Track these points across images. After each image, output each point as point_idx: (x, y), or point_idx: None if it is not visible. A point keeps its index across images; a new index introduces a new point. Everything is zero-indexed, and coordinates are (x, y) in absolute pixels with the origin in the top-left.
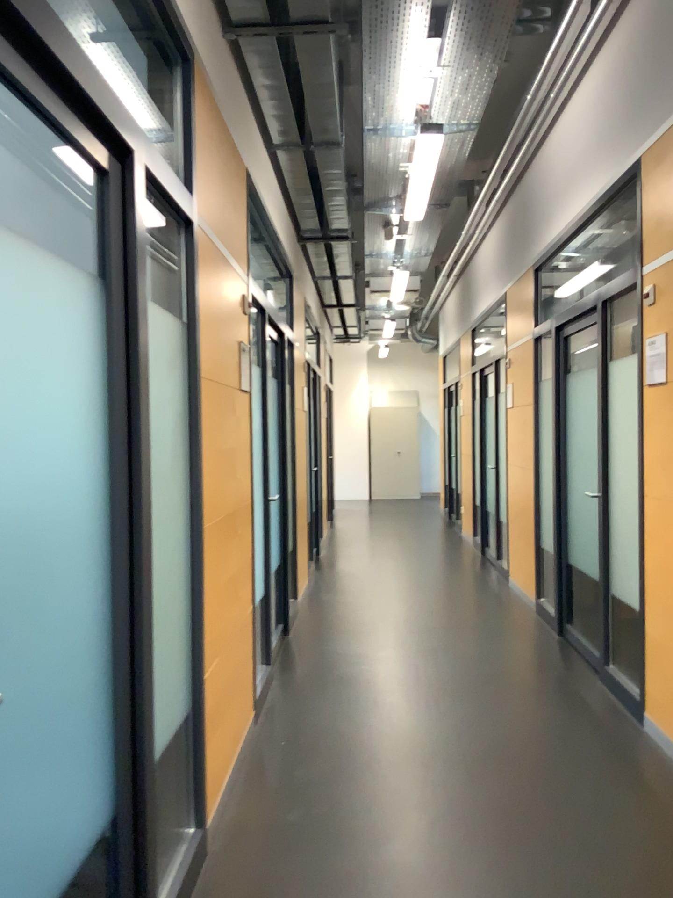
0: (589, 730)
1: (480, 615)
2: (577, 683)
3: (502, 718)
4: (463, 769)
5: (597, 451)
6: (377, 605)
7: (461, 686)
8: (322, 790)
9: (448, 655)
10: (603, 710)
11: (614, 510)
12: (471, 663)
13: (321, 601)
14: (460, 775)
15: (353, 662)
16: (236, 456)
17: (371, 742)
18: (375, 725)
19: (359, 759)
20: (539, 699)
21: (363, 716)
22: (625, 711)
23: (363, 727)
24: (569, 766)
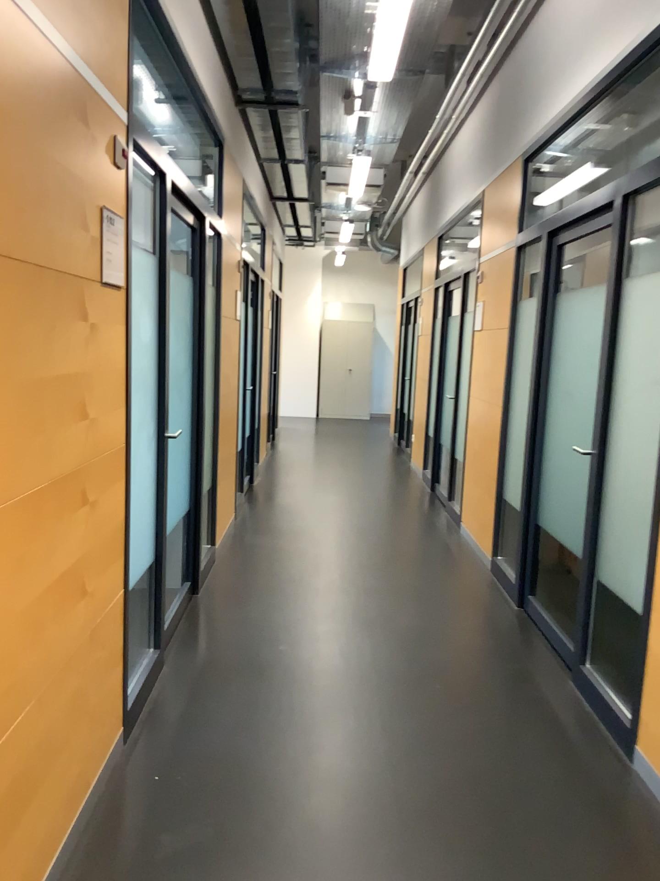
0: (566, 768)
1: (427, 575)
2: (544, 683)
3: (453, 741)
4: (398, 840)
5: (596, 395)
6: (307, 556)
7: (401, 683)
8: (193, 880)
9: (387, 634)
10: (580, 731)
11: (614, 474)
12: (414, 648)
13: (242, 547)
14: (393, 850)
15: (270, 639)
16: (91, 384)
17: (276, 781)
18: (285, 749)
19: (255, 816)
20: (498, 711)
21: (270, 733)
22: (609, 737)
23: (268, 753)
24: (542, 836)
